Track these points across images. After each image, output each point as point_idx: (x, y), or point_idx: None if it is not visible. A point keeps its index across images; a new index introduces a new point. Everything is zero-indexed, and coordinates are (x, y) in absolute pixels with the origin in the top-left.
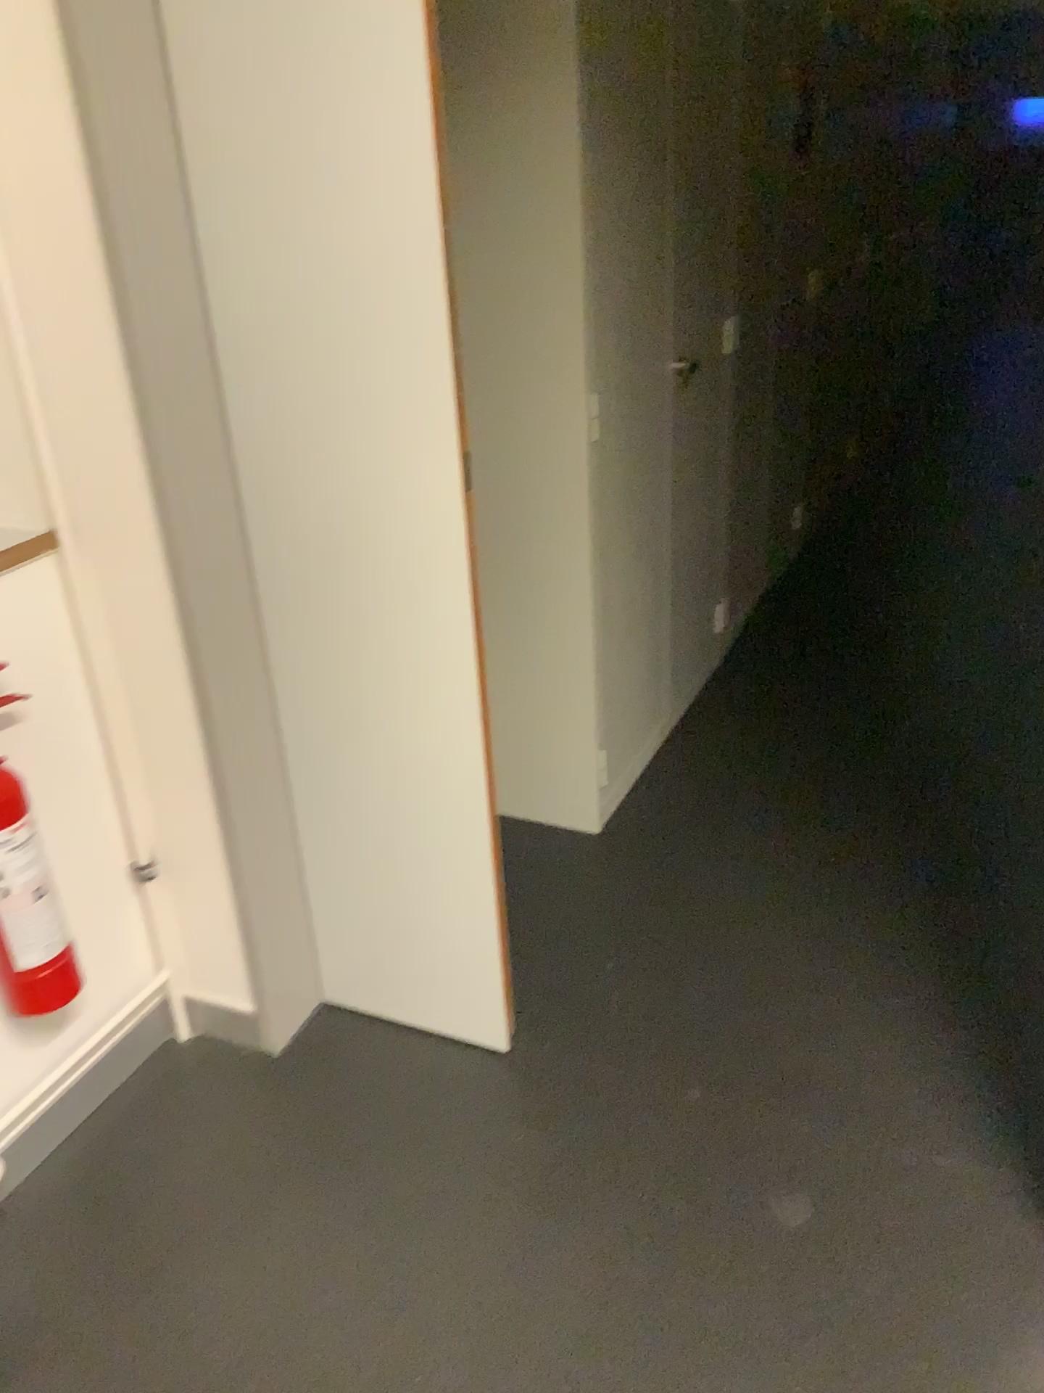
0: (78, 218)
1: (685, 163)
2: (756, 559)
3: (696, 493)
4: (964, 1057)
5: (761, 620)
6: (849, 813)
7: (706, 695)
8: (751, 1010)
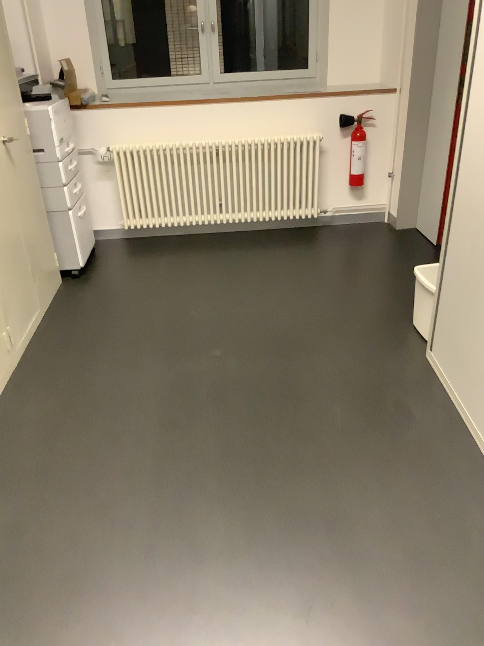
0: (417, 20)
1: None
2: None
3: None
4: None
5: None
6: None
7: None
8: None
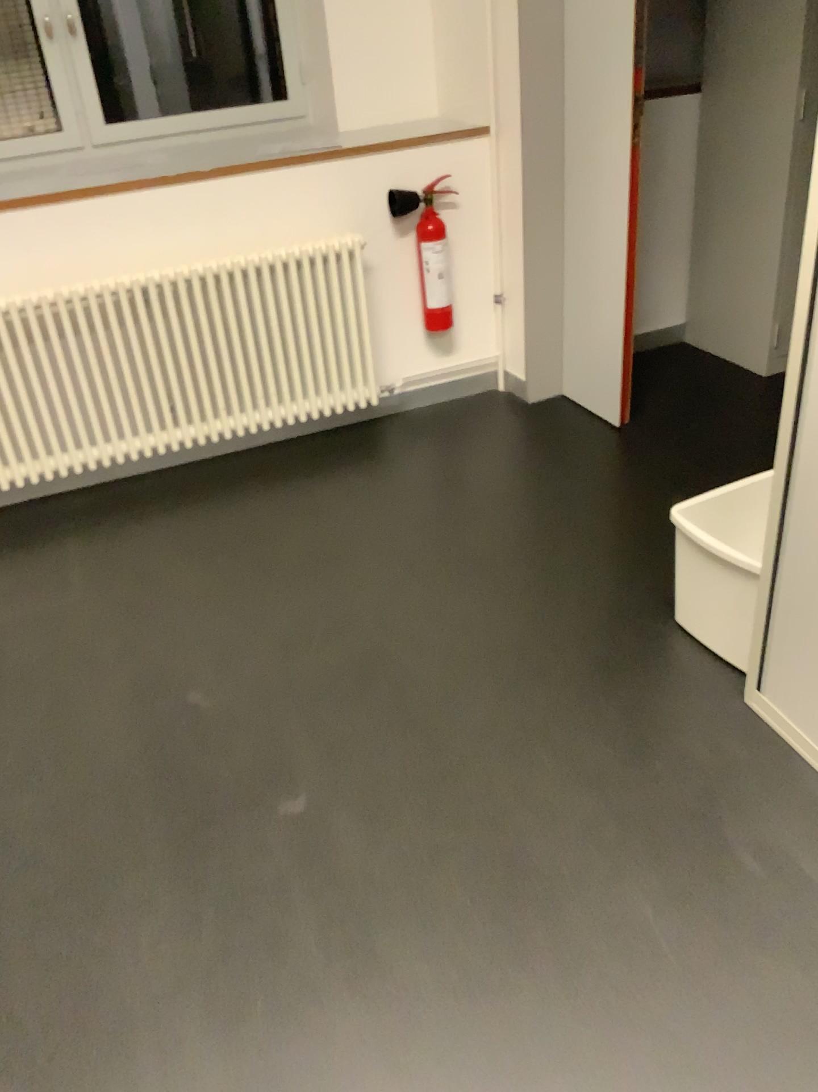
0: None
1: None
2: None
3: None
4: None
5: None
6: None
7: None
8: (754, 451)
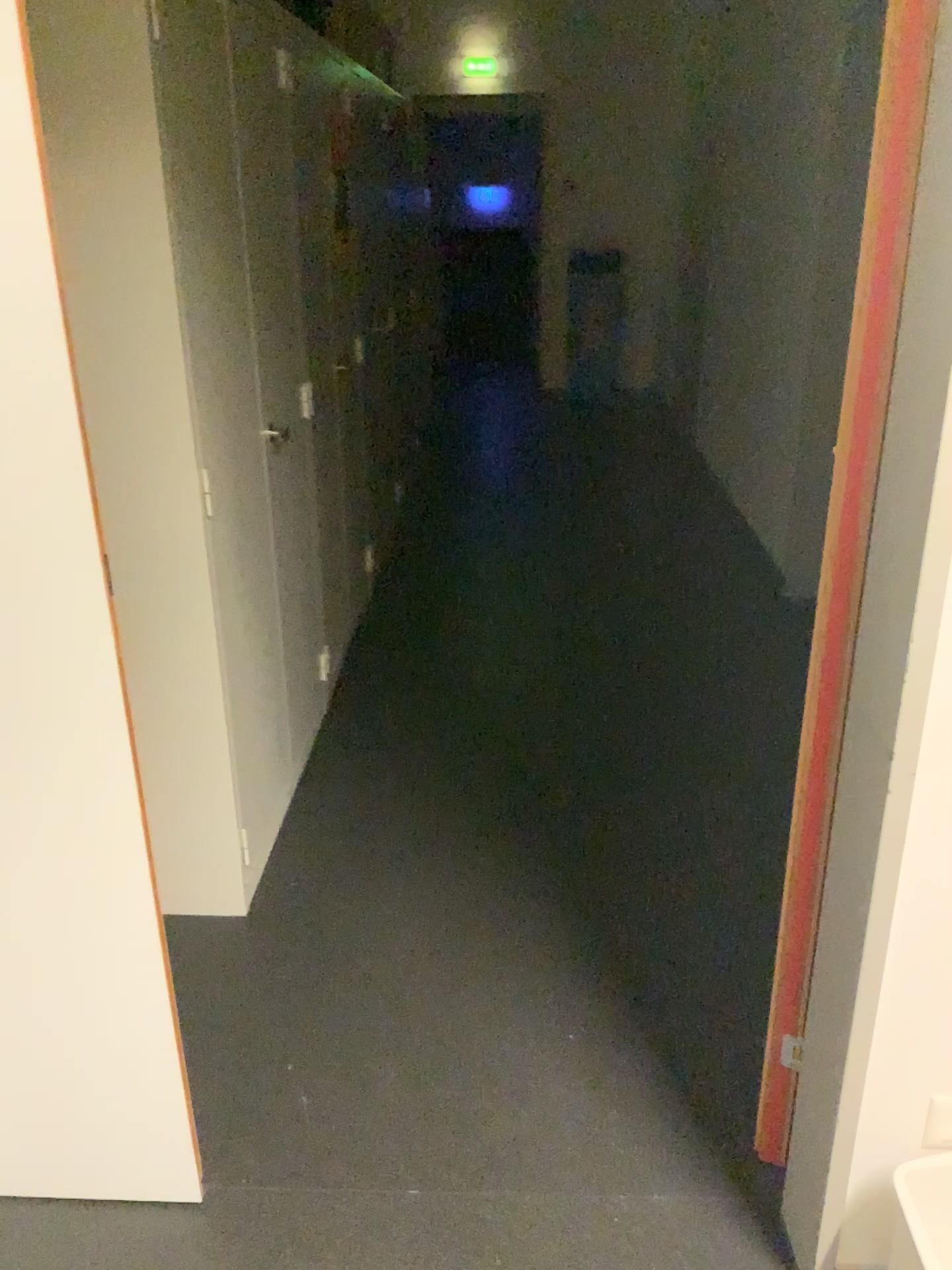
0: None
1: (252, 239)
2: (341, 604)
3: (292, 552)
4: (644, 1079)
5: (355, 660)
6: (481, 845)
7: (320, 744)
8: (441, 1079)
